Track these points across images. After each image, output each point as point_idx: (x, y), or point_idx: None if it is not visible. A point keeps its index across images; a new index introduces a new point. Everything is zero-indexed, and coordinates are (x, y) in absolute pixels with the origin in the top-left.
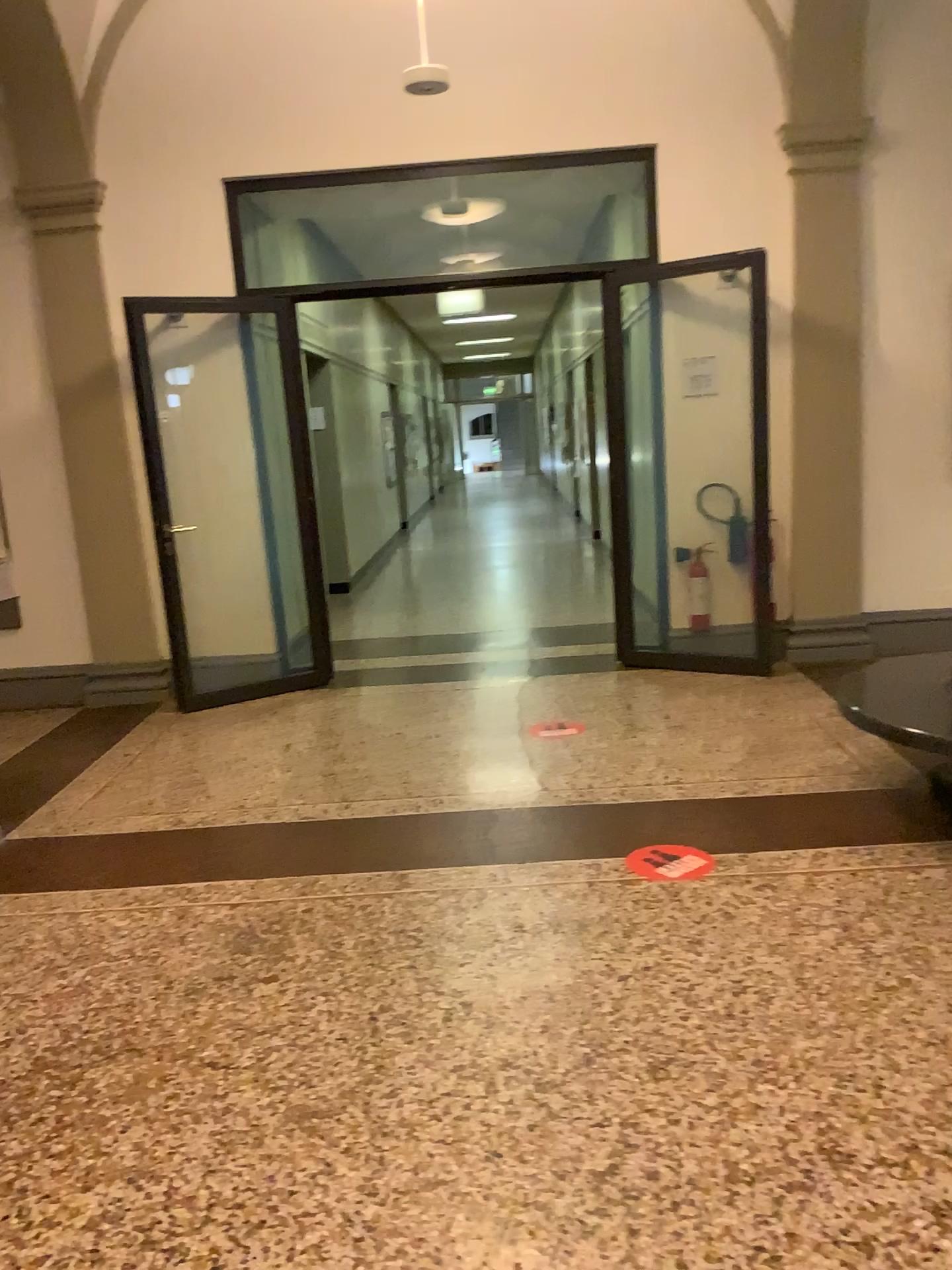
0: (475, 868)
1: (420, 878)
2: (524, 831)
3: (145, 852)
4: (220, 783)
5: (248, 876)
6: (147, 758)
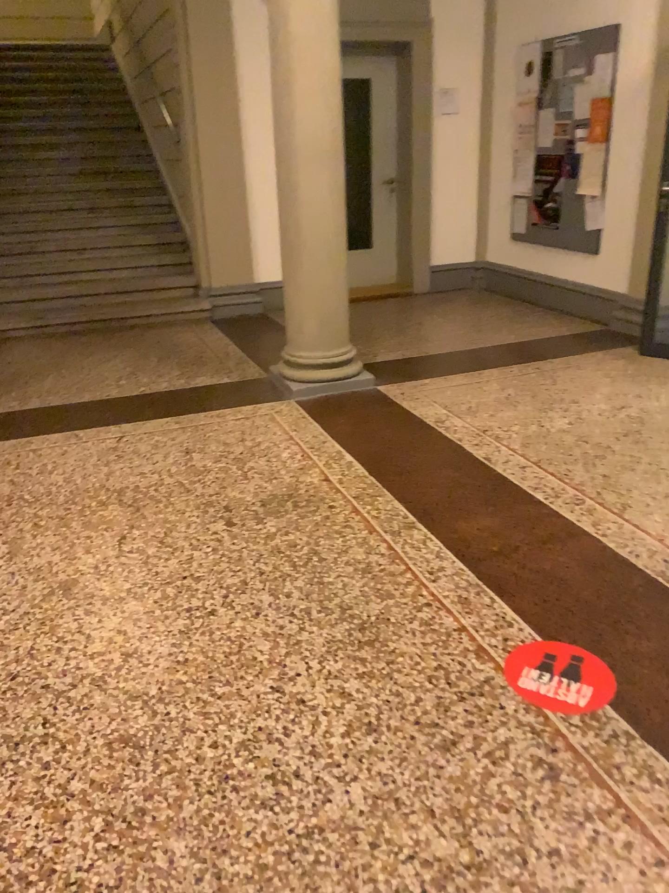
0: (445, 558)
1: (407, 537)
2: (549, 563)
3: (381, 427)
4: (515, 410)
5: (368, 470)
6: (533, 374)
